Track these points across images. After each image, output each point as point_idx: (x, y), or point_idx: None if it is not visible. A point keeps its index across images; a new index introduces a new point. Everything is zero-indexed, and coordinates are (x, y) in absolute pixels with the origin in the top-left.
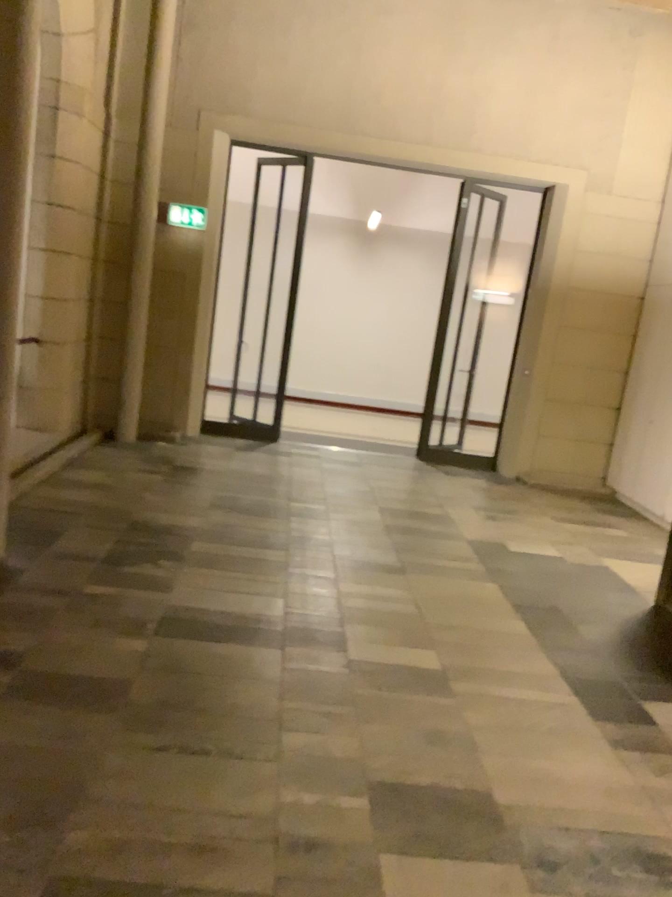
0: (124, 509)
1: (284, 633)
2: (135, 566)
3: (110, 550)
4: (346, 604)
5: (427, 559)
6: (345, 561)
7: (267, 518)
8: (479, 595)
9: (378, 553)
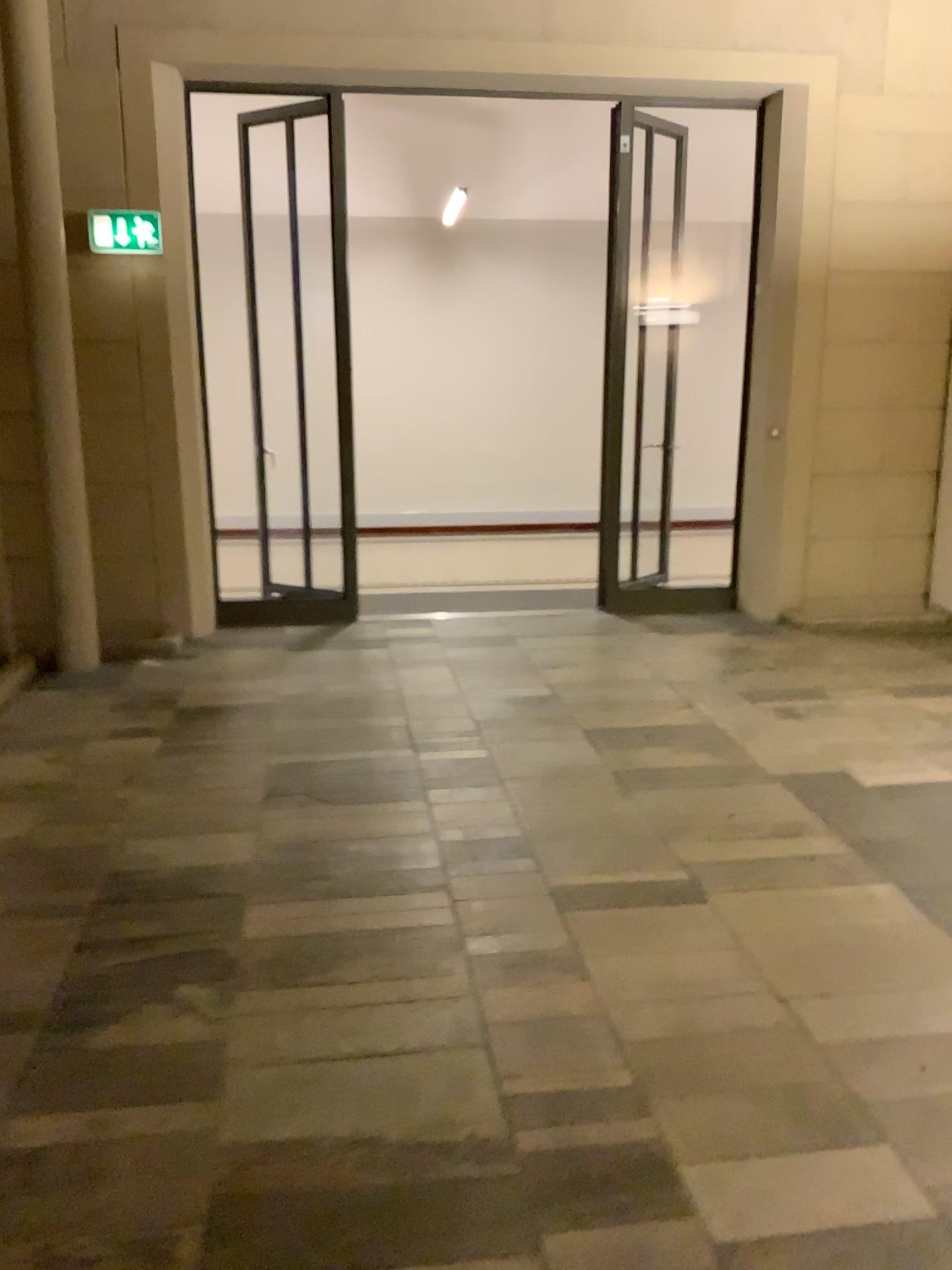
0: (88, 853)
1: (527, 1188)
2: (126, 1028)
3: (63, 988)
4: (630, 1033)
5: (731, 849)
6: (578, 894)
7: (386, 806)
8: (878, 927)
9: (630, 854)
